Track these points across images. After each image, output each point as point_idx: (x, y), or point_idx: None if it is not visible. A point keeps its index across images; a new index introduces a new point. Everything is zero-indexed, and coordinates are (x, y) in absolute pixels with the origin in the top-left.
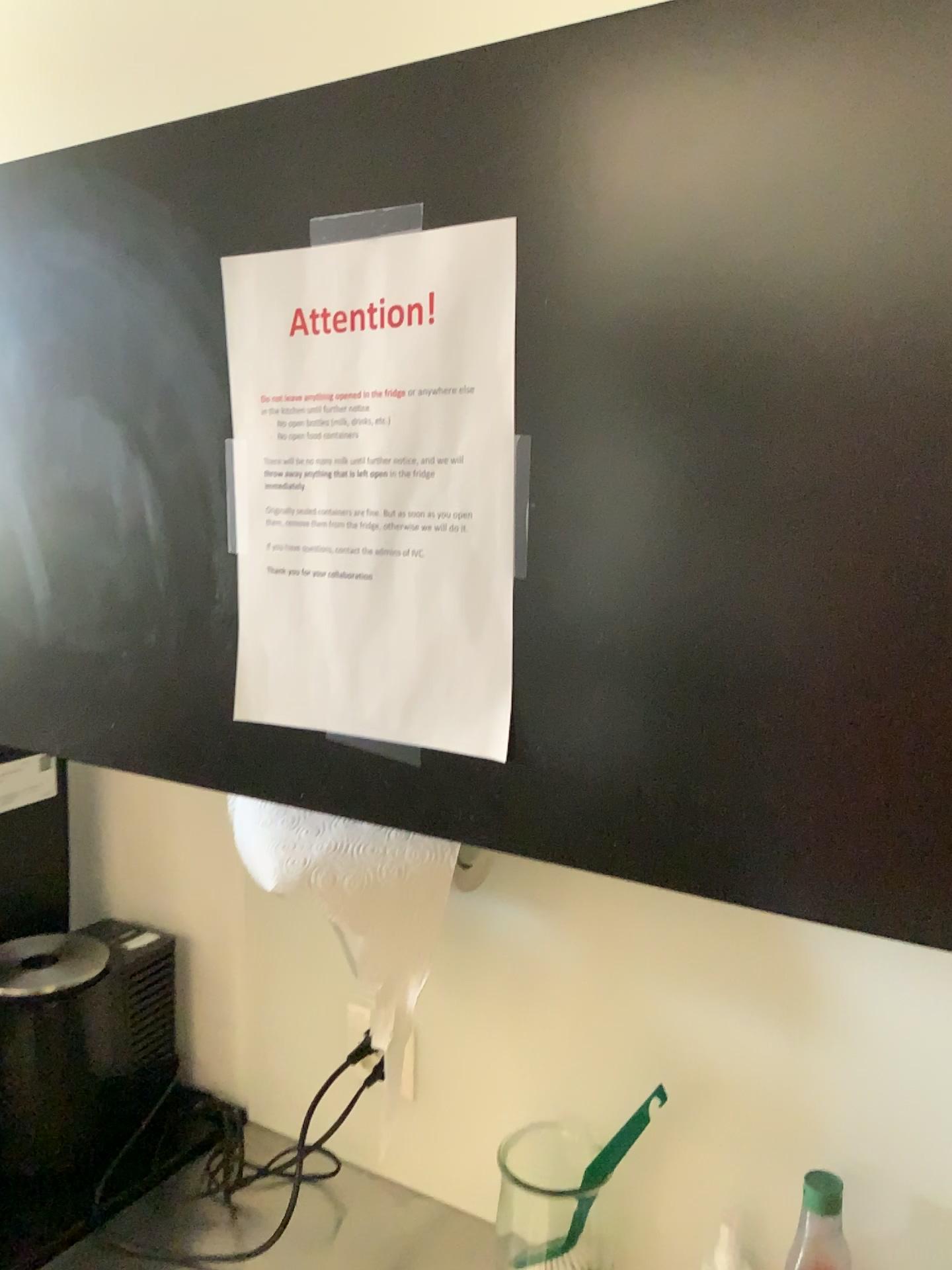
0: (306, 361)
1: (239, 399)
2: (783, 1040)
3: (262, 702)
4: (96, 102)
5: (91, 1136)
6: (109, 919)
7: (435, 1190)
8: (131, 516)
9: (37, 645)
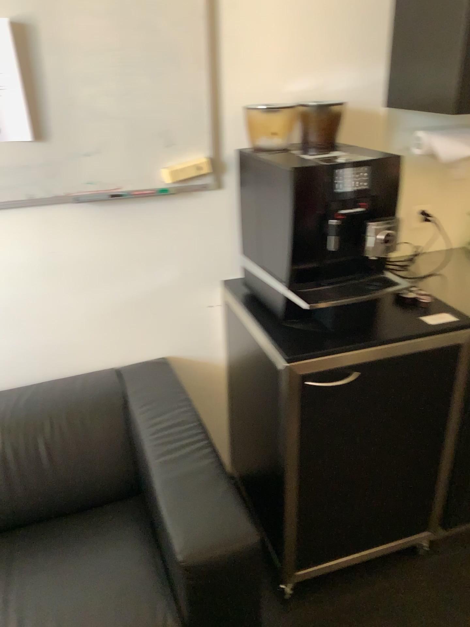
0: None
1: None
2: None
3: None
4: None
5: None
6: None
7: (427, 252)
8: None
9: None
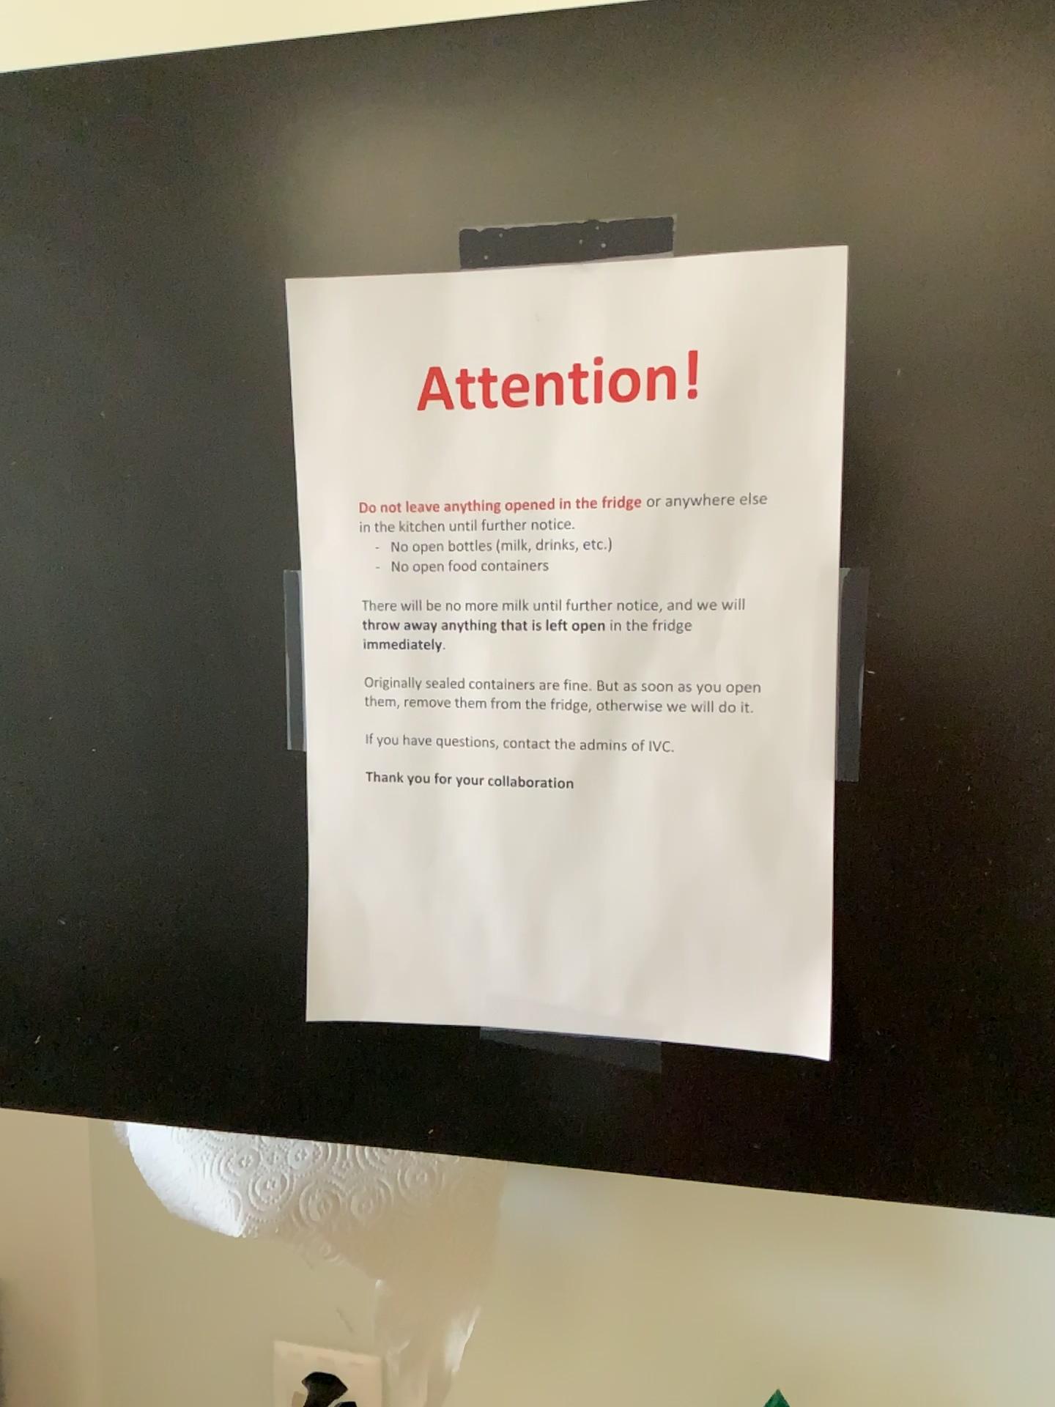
0: (448, 448)
1: (324, 506)
2: (907, 1301)
3: (361, 989)
4: None
5: None
6: None
7: None
8: (86, 693)
9: None
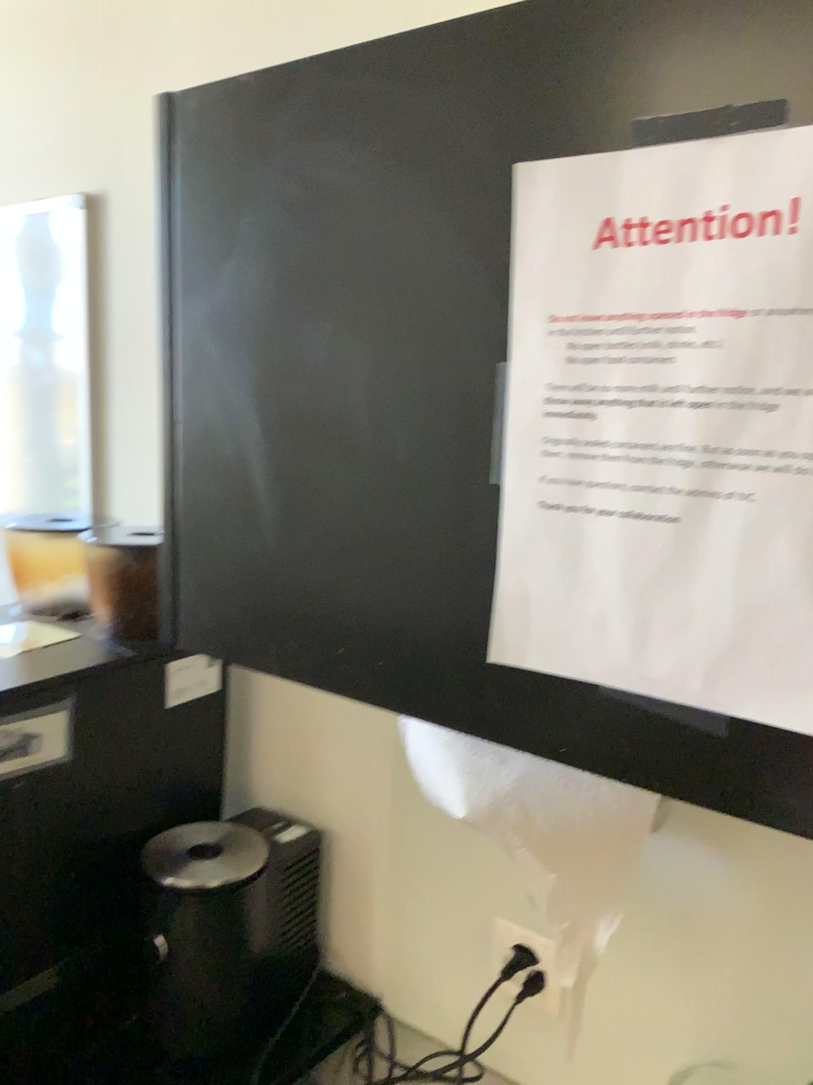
0: (611, 276)
1: (525, 317)
2: None
3: (524, 647)
4: (287, 31)
5: (246, 1018)
6: (253, 803)
7: None
8: (378, 438)
9: (255, 562)
